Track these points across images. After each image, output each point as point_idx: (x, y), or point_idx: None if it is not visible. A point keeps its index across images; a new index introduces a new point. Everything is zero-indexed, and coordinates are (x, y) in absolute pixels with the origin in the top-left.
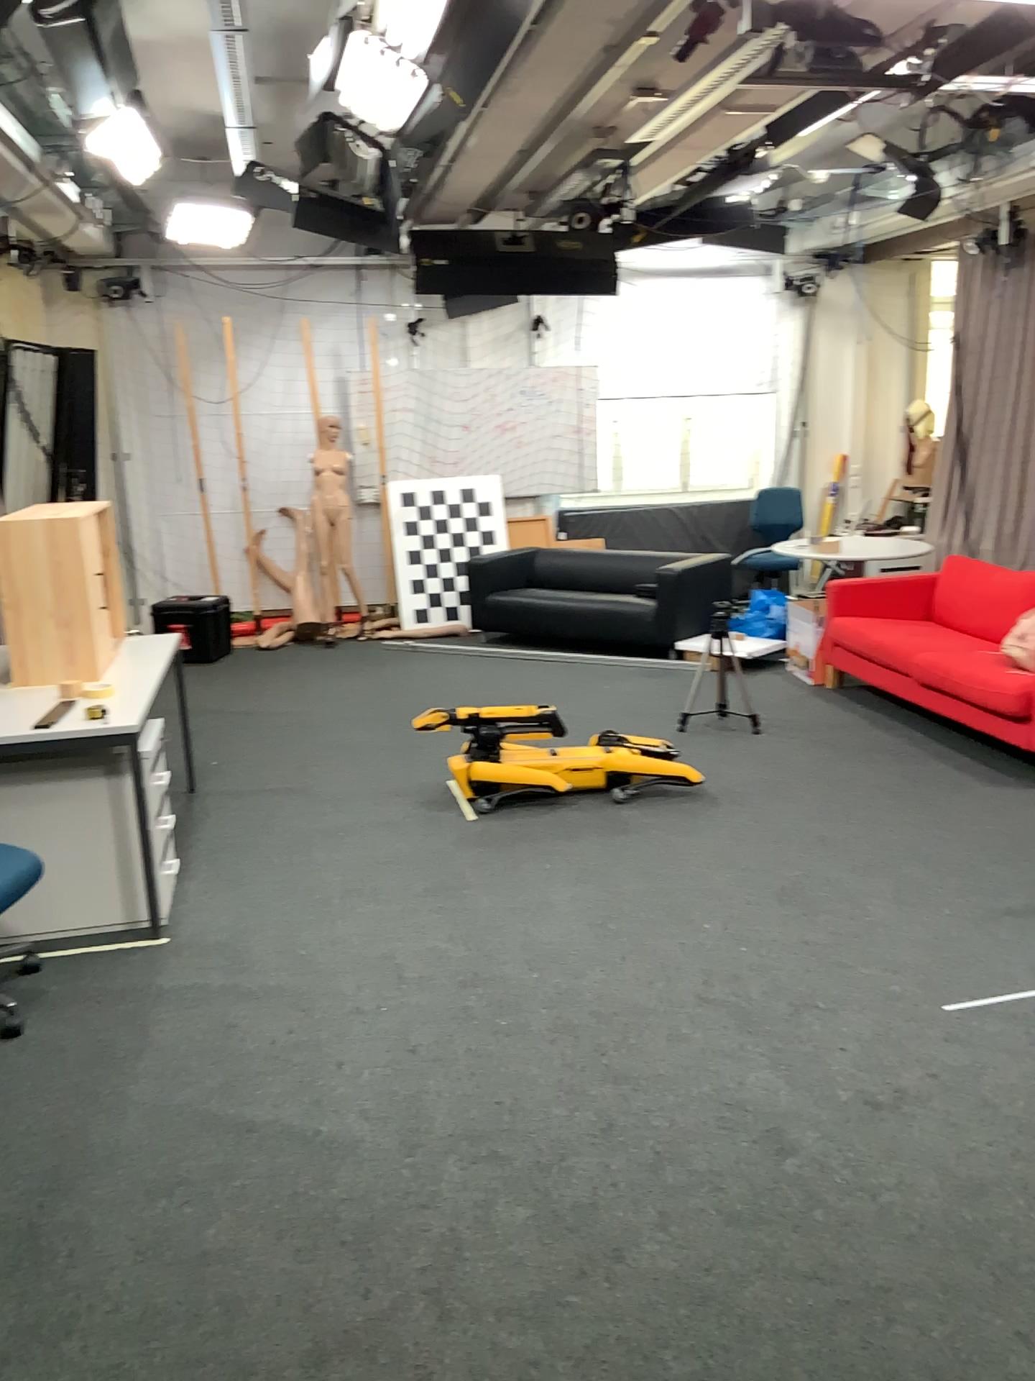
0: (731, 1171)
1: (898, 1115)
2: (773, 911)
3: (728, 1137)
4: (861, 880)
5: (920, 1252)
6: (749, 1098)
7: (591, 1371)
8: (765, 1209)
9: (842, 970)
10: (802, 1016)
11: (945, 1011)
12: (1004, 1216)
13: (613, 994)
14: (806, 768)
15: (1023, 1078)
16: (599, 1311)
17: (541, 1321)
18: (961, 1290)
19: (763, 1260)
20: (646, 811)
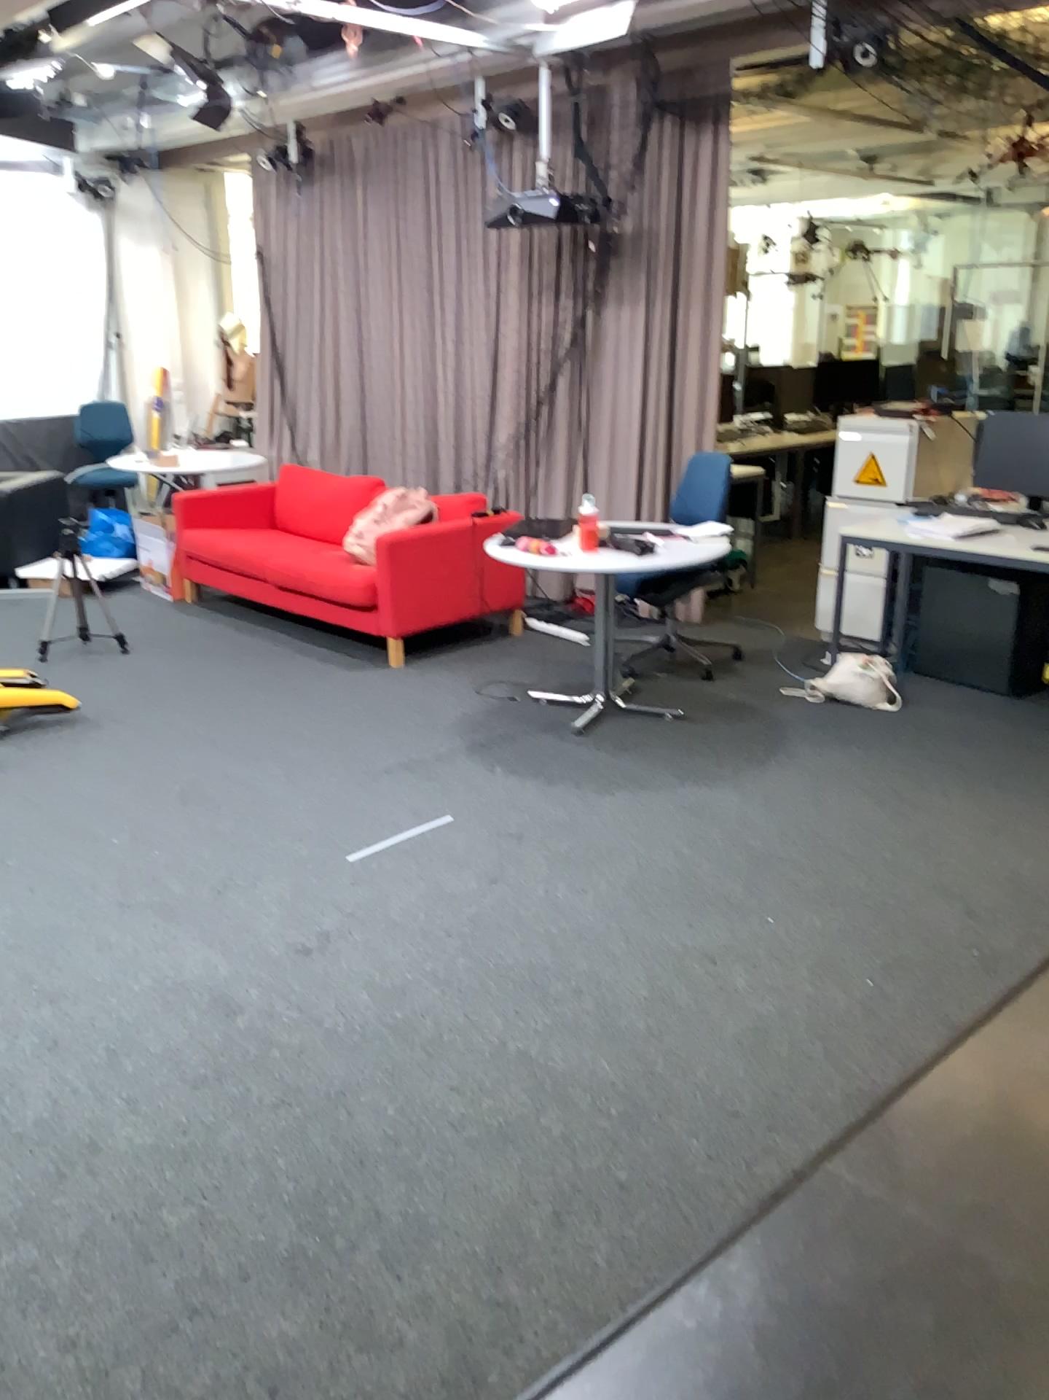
0: (181, 1047)
1: (321, 958)
2: (174, 814)
3: (172, 1020)
4: (251, 770)
5: (359, 1058)
6: (186, 981)
7: (83, 1257)
8: (221, 1068)
9: (249, 852)
10: (221, 898)
11: (345, 865)
12: (418, 1010)
13: (25, 925)
14: (179, 678)
15: (415, 901)
16: (78, 1206)
17: (20, 1236)
18: (396, 1074)
19: (227, 1110)
20: (18, 745)
